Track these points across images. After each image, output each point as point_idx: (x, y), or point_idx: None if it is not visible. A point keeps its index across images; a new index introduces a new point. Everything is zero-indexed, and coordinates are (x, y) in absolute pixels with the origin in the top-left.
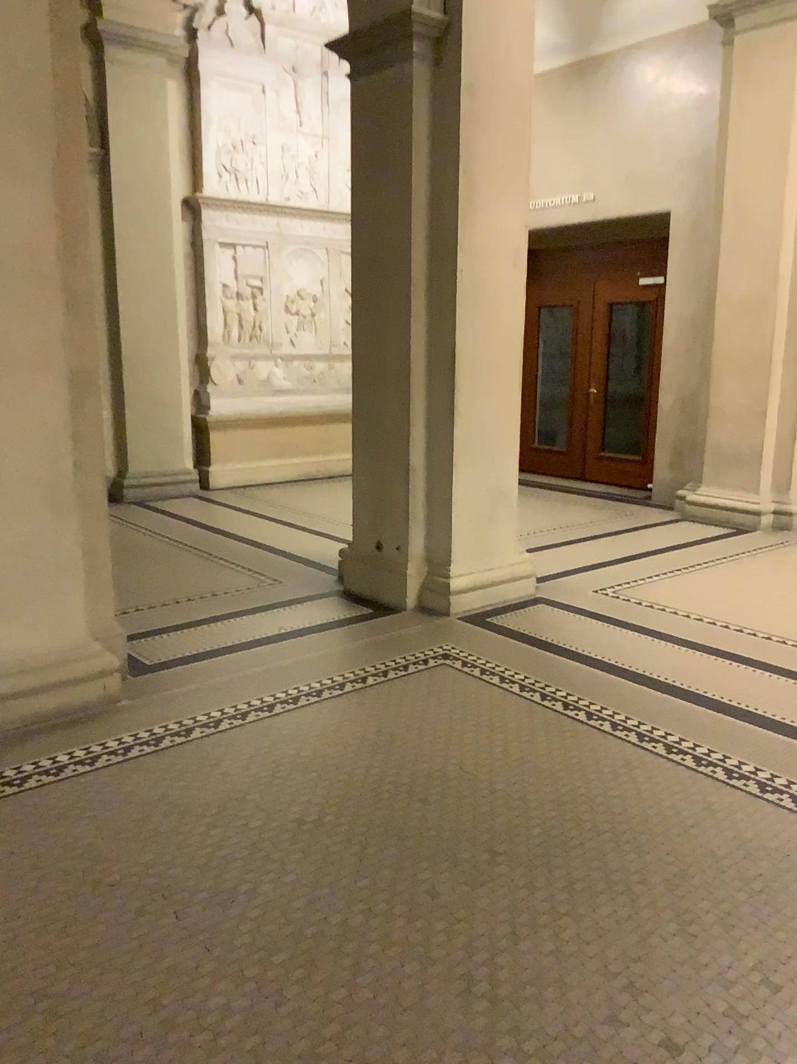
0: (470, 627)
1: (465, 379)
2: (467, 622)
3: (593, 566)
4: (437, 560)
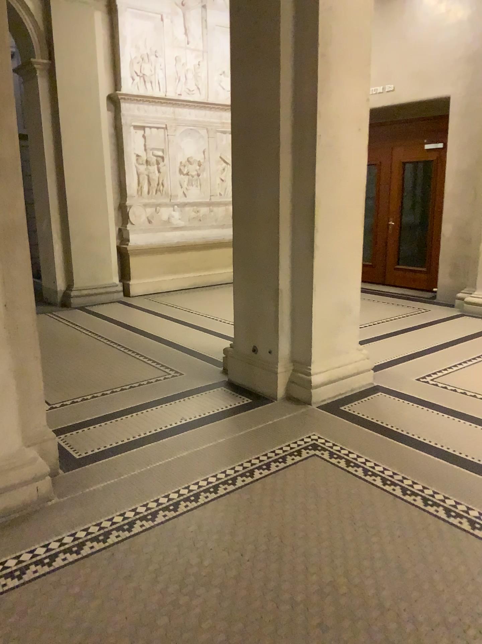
0: (330, 413)
1: (324, 226)
2: (328, 409)
3: (412, 357)
4: (304, 362)
